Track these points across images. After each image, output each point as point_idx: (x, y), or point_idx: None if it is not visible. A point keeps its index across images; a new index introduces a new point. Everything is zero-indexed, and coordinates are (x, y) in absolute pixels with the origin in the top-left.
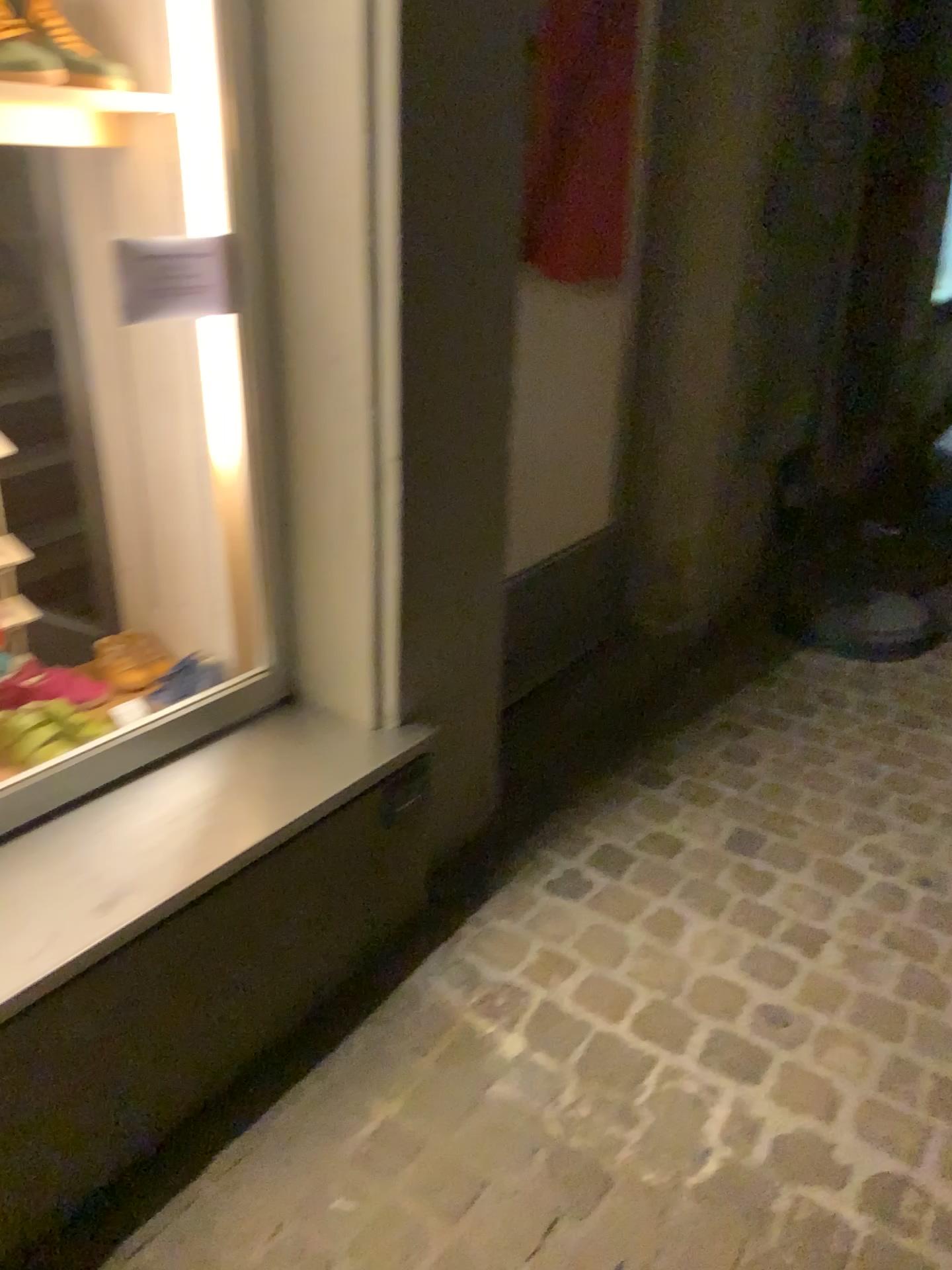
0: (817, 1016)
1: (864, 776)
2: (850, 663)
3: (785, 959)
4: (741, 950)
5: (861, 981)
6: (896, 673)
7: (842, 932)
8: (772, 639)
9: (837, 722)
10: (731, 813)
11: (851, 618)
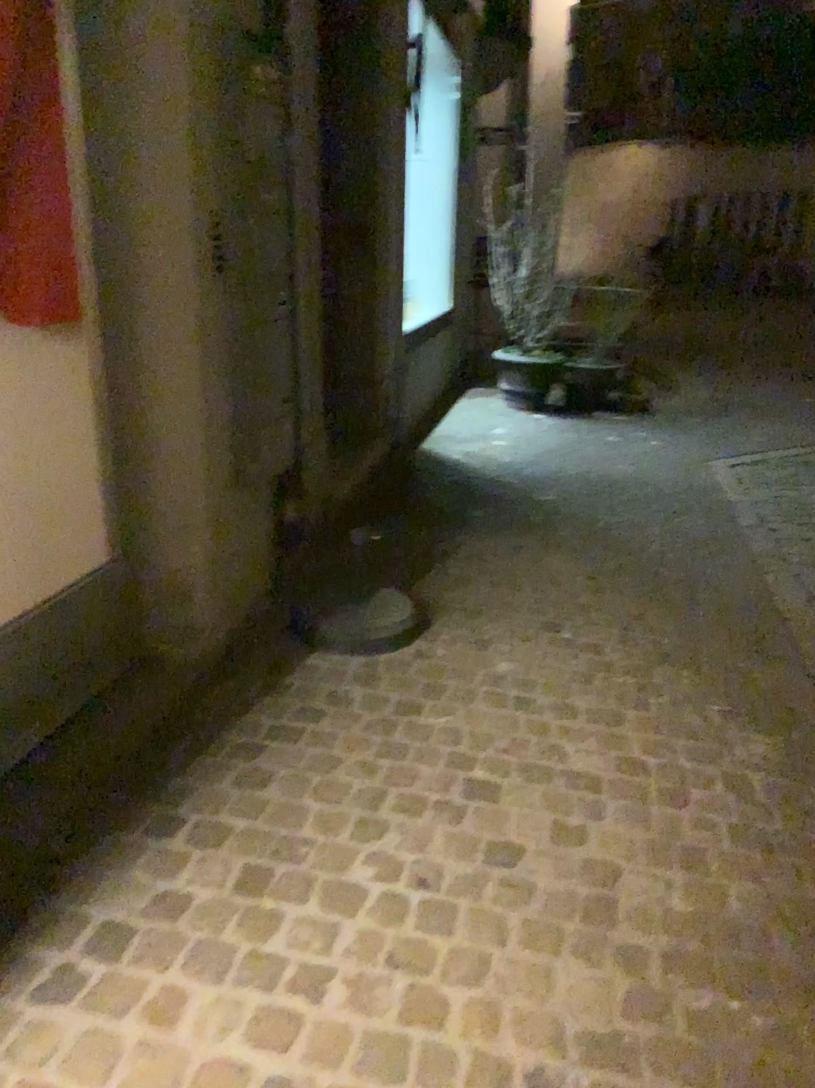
0: (325, 1072)
1: (369, 775)
2: (357, 658)
3: (293, 1008)
4: (249, 1009)
5: (368, 1014)
6: (397, 662)
7: (349, 960)
8: (289, 643)
9: (346, 721)
10: (244, 844)
11: (356, 615)
